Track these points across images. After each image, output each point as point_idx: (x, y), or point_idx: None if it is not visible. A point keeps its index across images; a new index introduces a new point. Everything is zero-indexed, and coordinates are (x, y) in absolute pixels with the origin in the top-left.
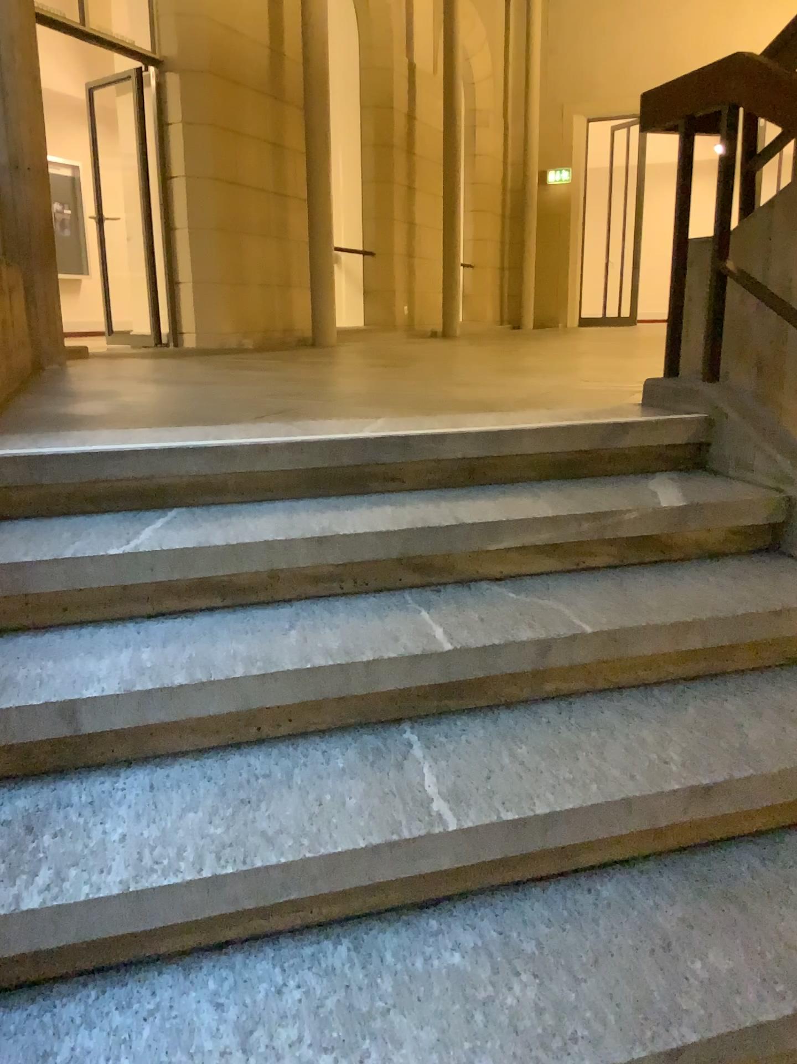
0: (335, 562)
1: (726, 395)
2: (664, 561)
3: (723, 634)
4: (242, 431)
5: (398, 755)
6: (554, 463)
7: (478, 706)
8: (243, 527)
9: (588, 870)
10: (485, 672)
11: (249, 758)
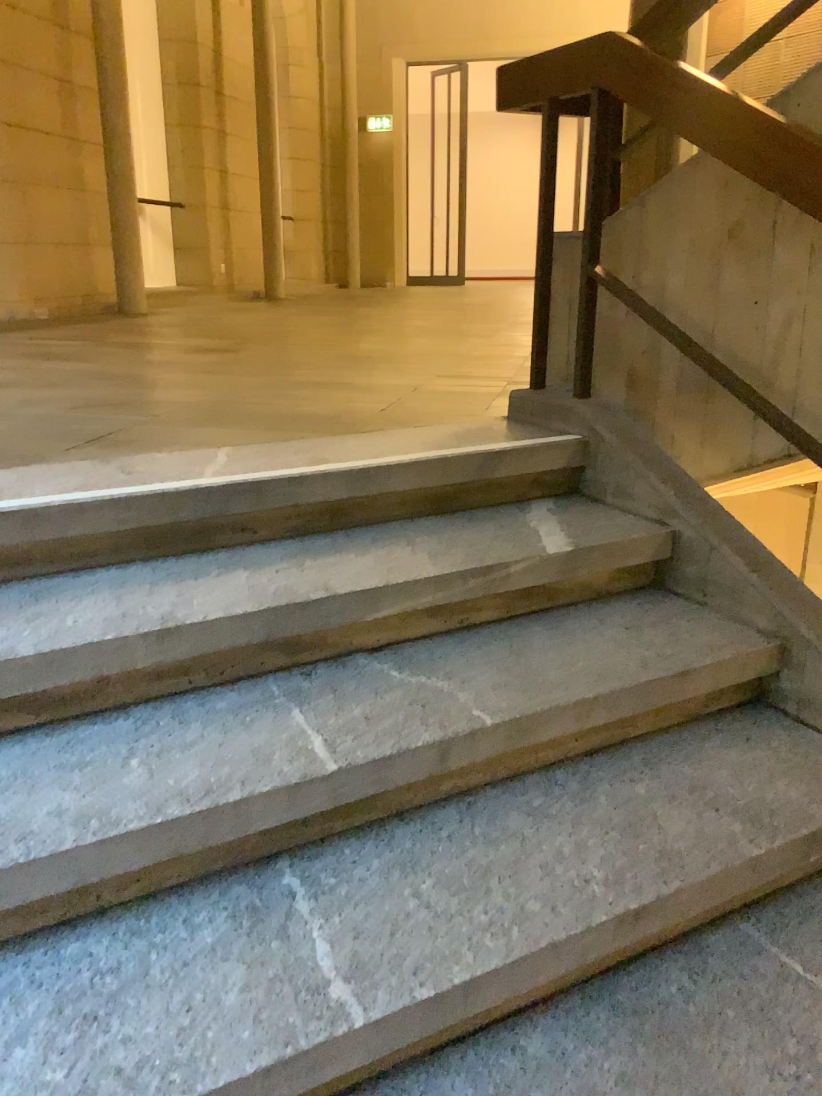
0: (183, 654)
1: (599, 412)
2: (551, 611)
3: (626, 705)
4: (51, 483)
5: (281, 908)
6: (425, 500)
7: (367, 823)
8: (62, 620)
9: (510, 1021)
10: (376, 786)
11: (93, 939)
